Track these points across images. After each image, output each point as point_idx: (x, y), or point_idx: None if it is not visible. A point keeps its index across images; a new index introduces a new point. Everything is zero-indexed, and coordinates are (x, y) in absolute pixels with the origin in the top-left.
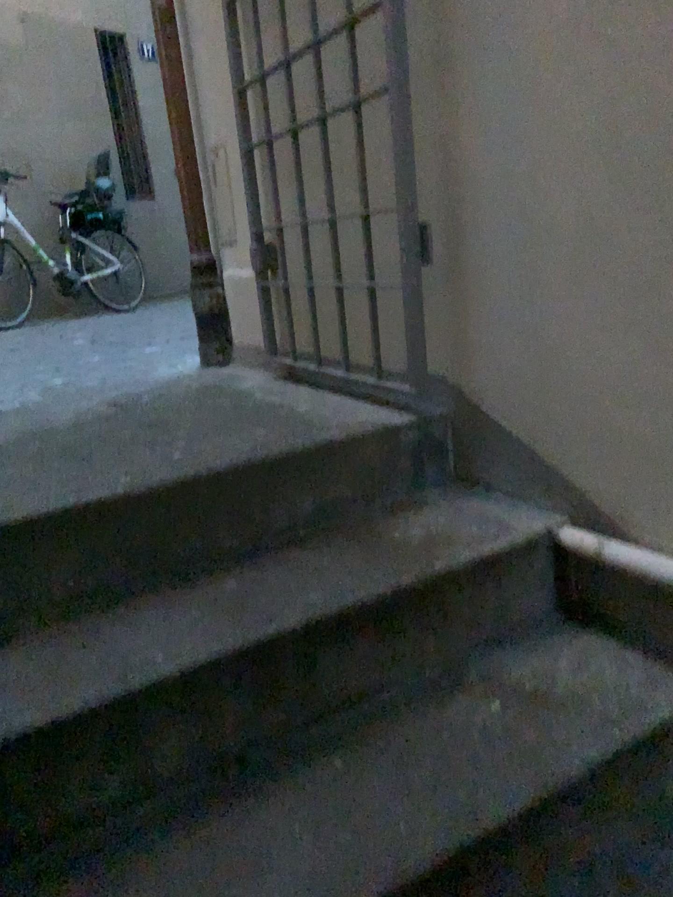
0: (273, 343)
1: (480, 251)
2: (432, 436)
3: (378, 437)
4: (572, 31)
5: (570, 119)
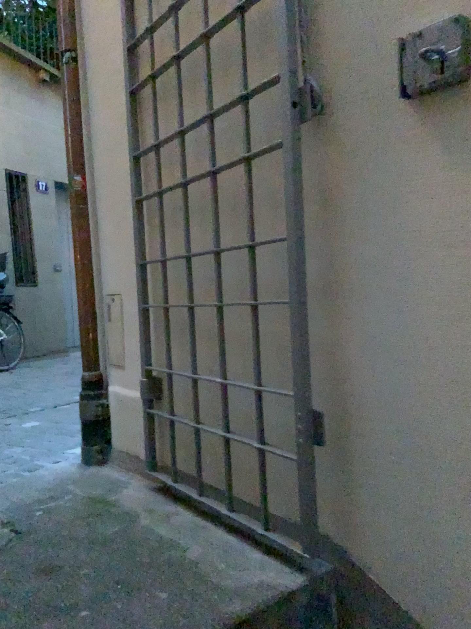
0: (152, 457)
1: (369, 441)
2: (319, 593)
3: (277, 606)
4: (466, 294)
5: (466, 361)
